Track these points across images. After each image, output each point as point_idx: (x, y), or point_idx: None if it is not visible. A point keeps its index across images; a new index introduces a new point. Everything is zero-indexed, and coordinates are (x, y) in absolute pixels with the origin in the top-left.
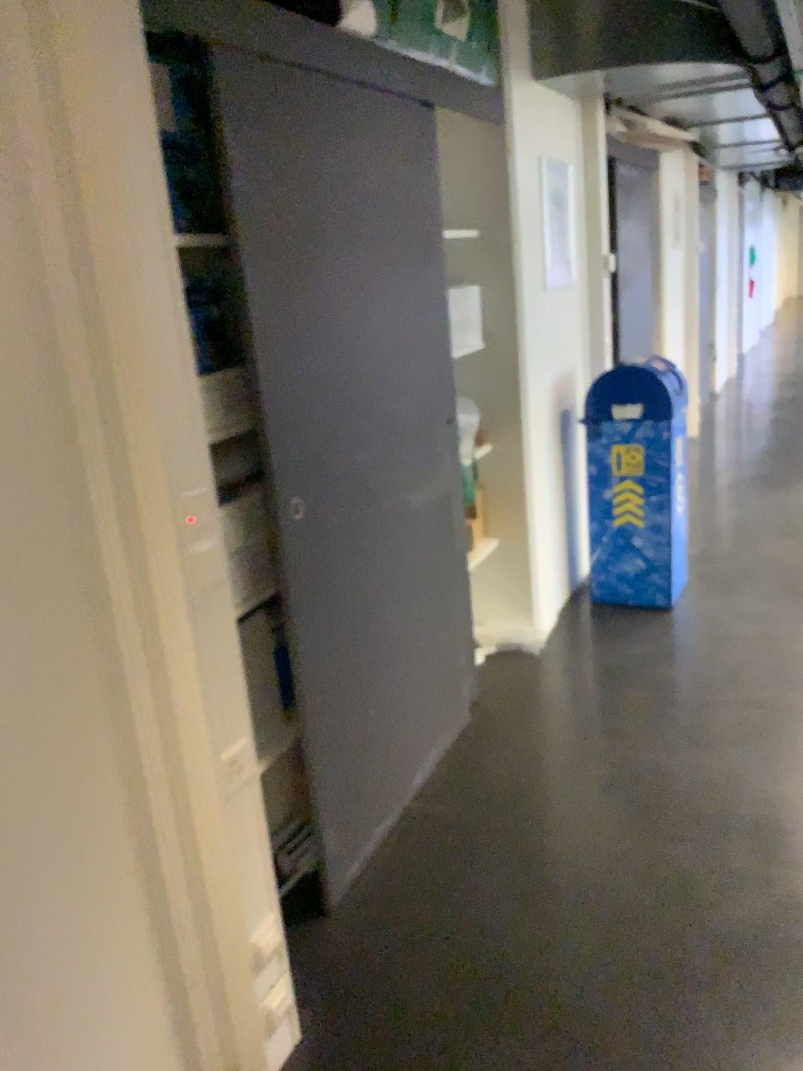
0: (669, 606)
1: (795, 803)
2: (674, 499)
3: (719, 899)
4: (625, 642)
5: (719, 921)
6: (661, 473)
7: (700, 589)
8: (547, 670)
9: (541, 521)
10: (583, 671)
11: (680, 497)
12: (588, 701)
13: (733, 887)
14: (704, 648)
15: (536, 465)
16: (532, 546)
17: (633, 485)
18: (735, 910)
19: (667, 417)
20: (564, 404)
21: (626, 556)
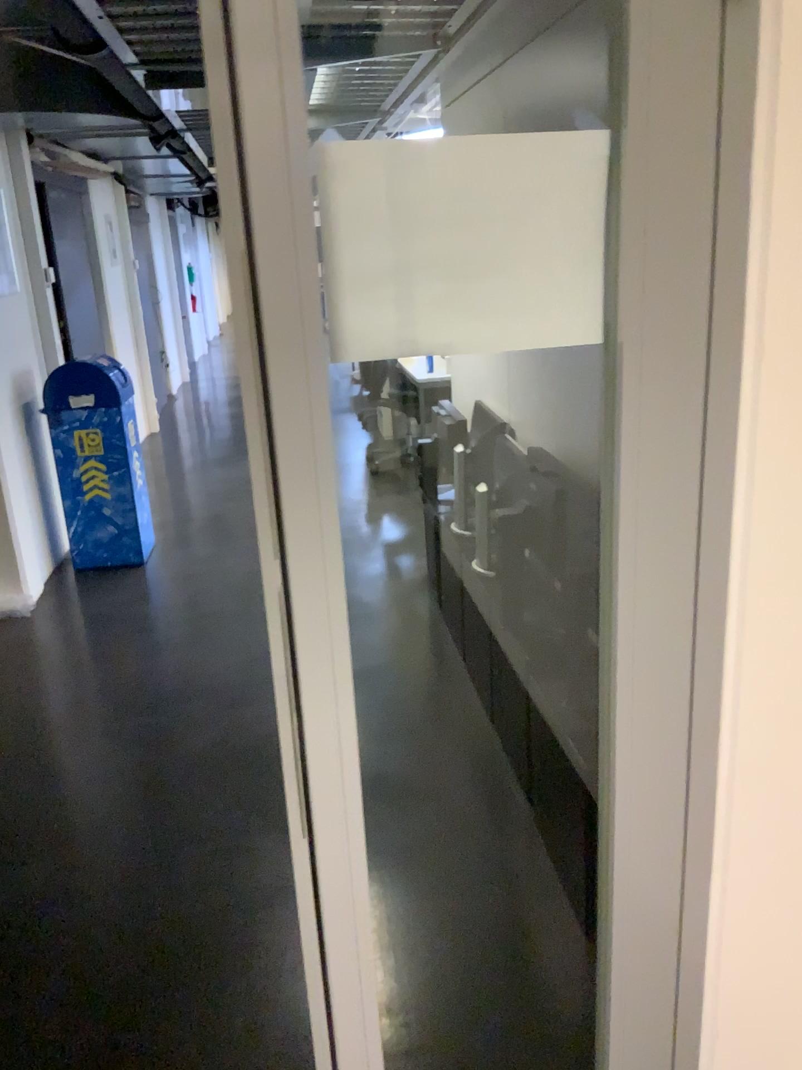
0: (139, 561)
1: (236, 667)
2: (131, 472)
3: (185, 734)
4: (105, 592)
5: (186, 745)
6: (118, 451)
7: (165, 546)
8: (39, 624)
9: (16, 499)
10: (70, 619)
11: (136, 469)
12: (77, 638)
13: (194, 724)
14: (169, 585)
15: (6, 450)
16: (11, 521)
17: (96, 463)
18: (196, 736)
19: (116, 403)
20: (25, 398)
21: (98, 524)
